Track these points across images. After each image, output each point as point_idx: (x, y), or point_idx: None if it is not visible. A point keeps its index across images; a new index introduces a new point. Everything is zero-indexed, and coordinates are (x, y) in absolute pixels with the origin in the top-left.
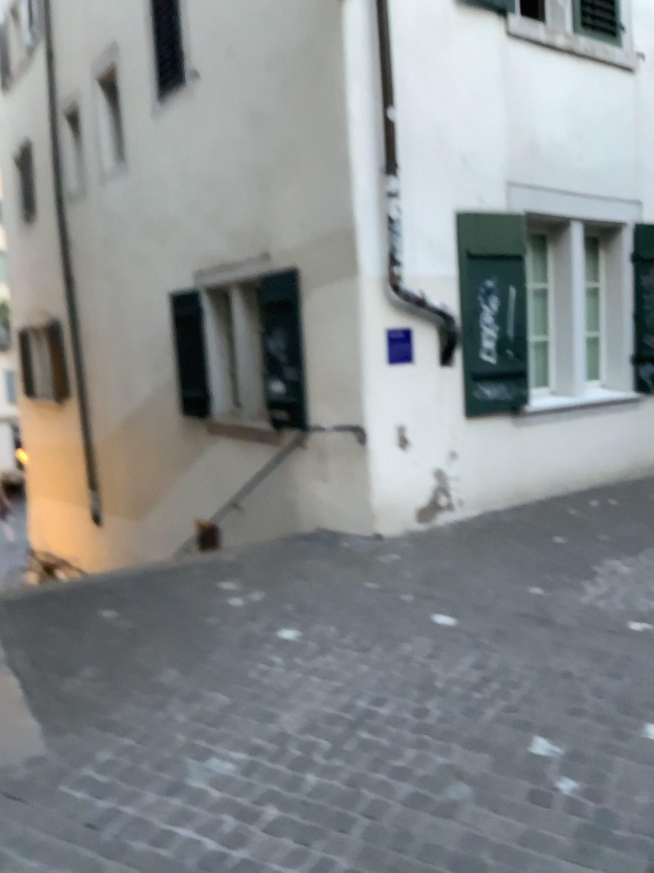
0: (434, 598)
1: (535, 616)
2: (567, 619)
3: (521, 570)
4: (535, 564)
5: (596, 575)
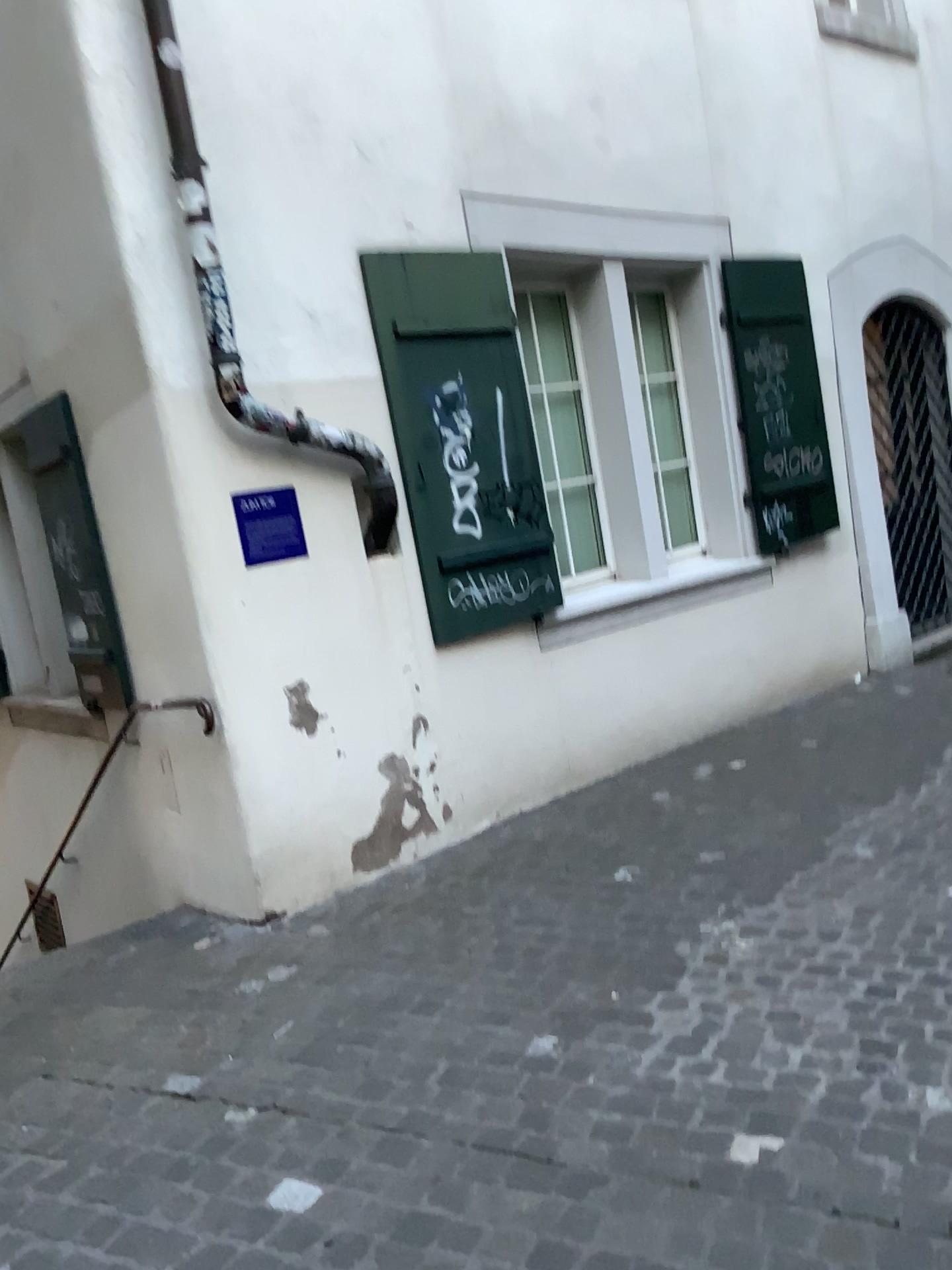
0: (300, 1116)
1: (518, 1154)
2: (591, 1154)
3: (526, 988)
4: (562, 961)
5: (685, 979)
